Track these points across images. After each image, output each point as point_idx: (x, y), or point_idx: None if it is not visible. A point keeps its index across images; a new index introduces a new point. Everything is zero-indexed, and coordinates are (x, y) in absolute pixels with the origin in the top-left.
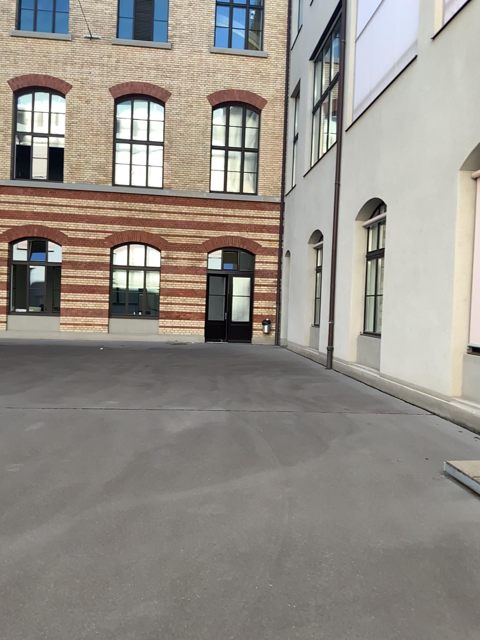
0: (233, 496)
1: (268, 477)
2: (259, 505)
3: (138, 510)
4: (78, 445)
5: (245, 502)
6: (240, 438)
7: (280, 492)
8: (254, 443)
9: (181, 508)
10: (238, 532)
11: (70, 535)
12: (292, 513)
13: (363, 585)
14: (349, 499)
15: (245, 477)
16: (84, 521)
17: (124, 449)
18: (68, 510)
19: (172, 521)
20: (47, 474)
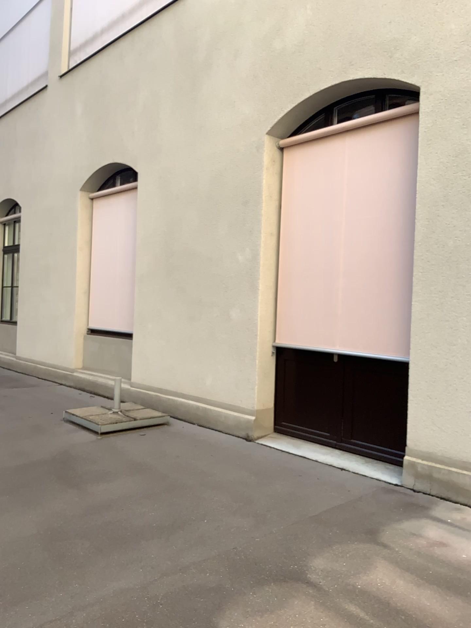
0: None
1: None
2: None
3: None
4: None
5: None
6: None
7: None
8: None
9: None
10: None
11: None
12: None
13: (2, 485)
14: None
15: None
16: None
17: None
18: None
19: None
20: None
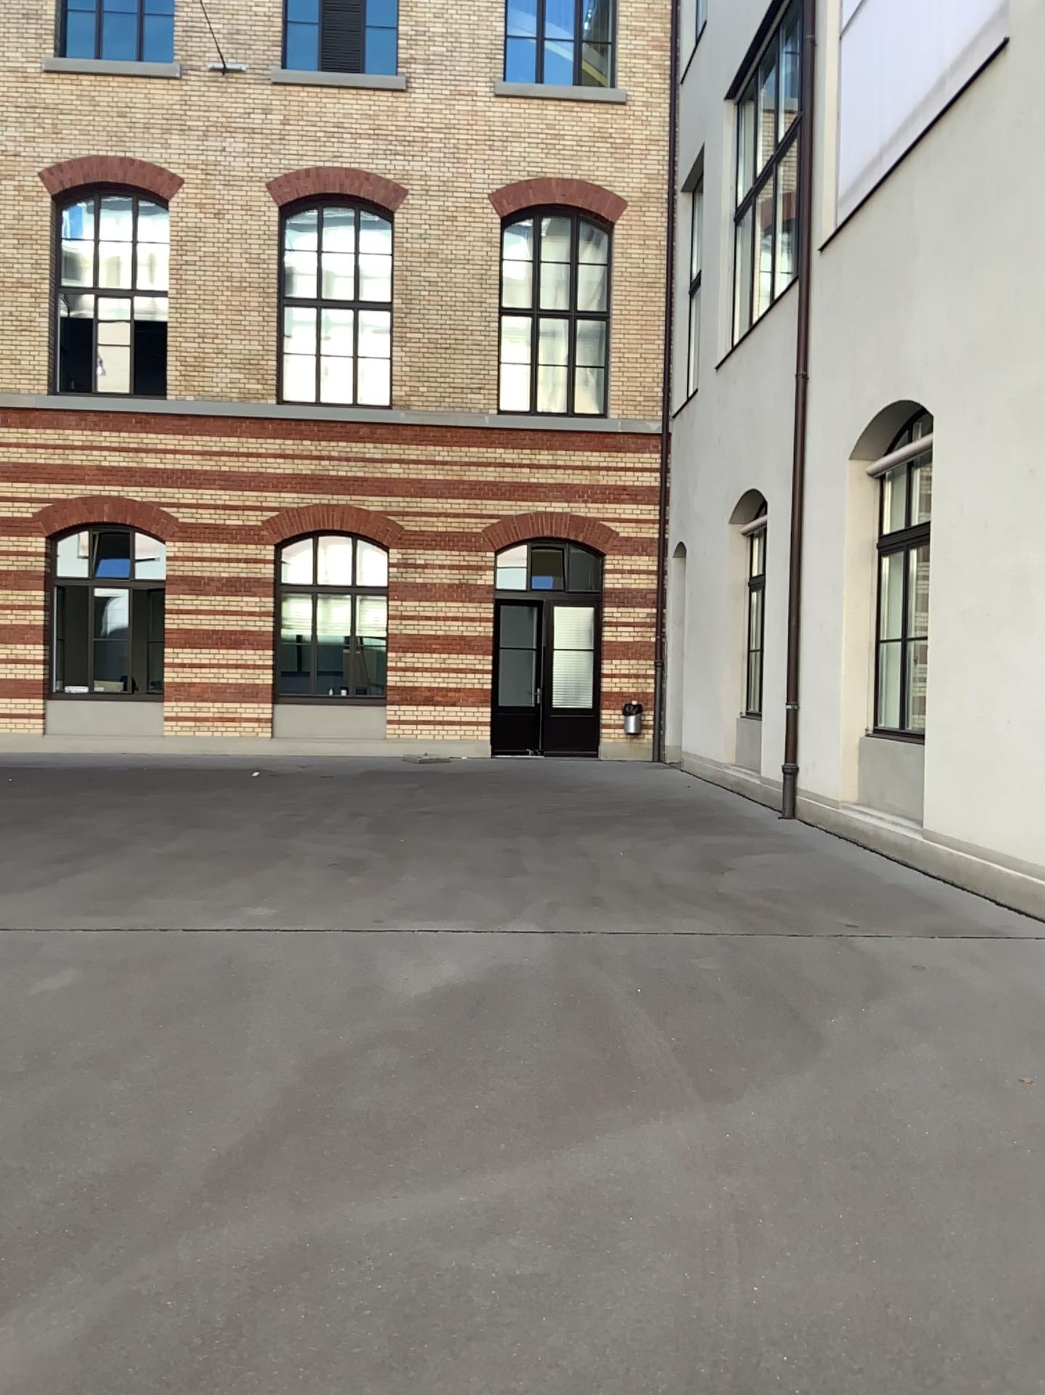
0: (575, 1207)
1: (670, 1138)
2: (651, 1240)
3: (298, 1260)
4: (156, 1039)
5: (611, 1228)
6: (584, 1013)
7: (709, 1194)
8: (623, 1029)
9: (424, 1254)
10: (596, 1351)
11: (81, 1361)
12: (751, 1271)
13: None
14: (914, 1216)
15: (605, 1142)
16: (135, 1304)
17: (277, 1050)
18: (95, 1262)
19: (395, 1304)
20: (59, 1133)
